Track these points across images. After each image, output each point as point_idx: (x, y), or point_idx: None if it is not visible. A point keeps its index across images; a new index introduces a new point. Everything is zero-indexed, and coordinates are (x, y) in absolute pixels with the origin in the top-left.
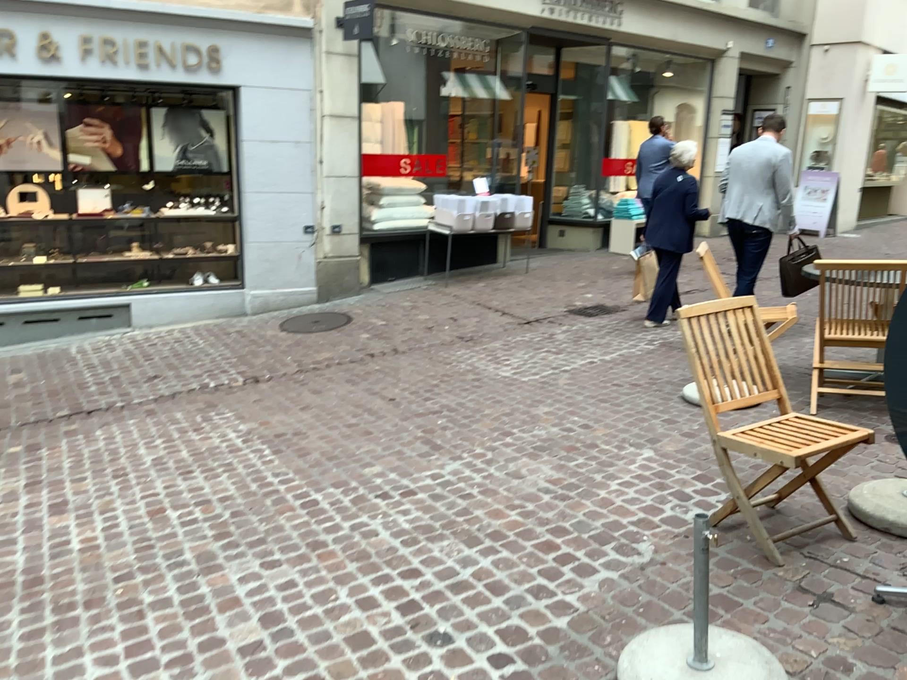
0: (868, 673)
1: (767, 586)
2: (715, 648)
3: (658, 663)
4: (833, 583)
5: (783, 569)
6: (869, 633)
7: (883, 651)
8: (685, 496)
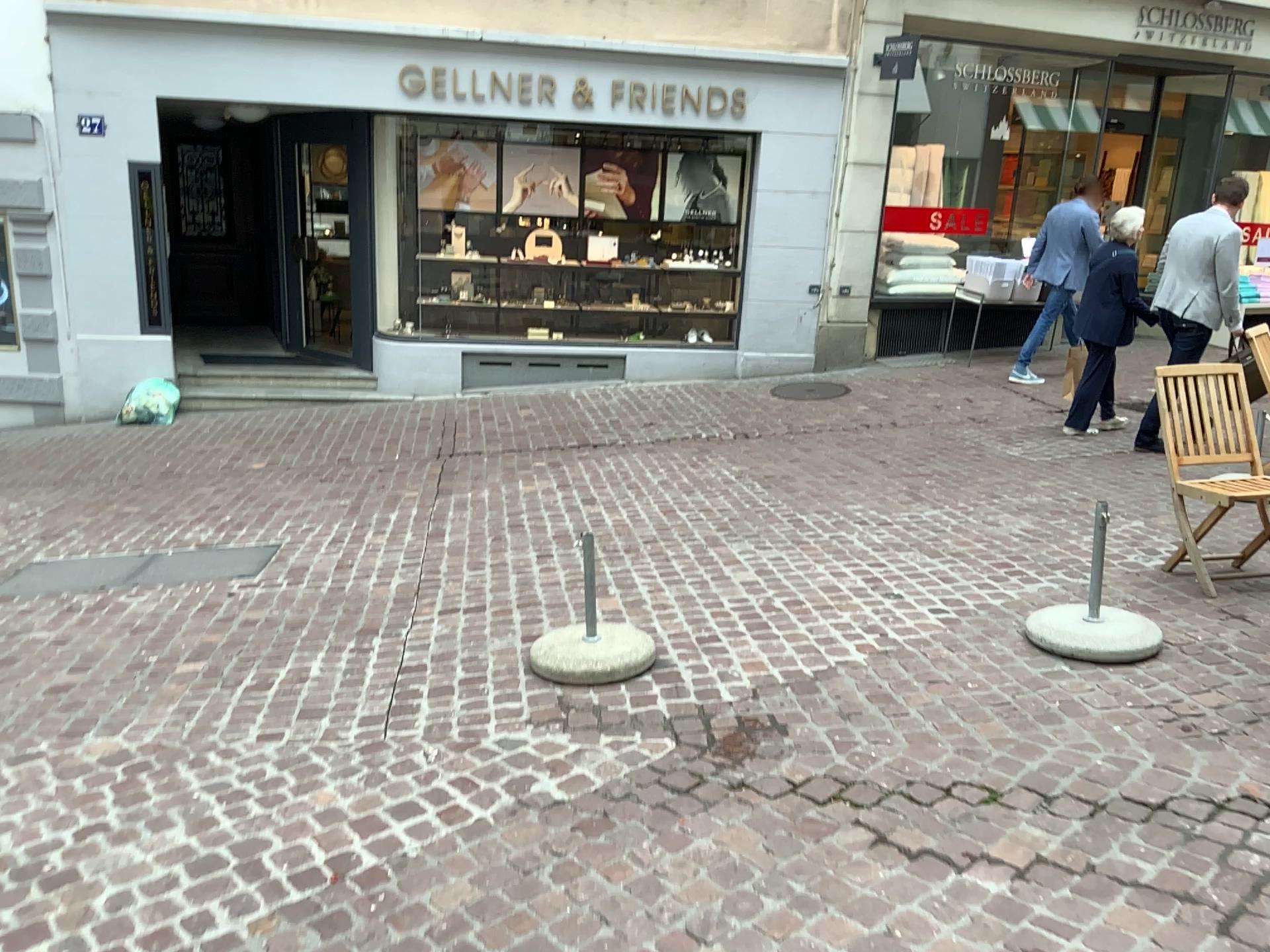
0: (1235, 646)
1: (1188, 601)
2: (1109, 611)
3: (1058, 611)
4: (1252, 608)
5: (1212, 596)
6: (1258, 632)
7: (1261, 641)
8: (1151, 549)
